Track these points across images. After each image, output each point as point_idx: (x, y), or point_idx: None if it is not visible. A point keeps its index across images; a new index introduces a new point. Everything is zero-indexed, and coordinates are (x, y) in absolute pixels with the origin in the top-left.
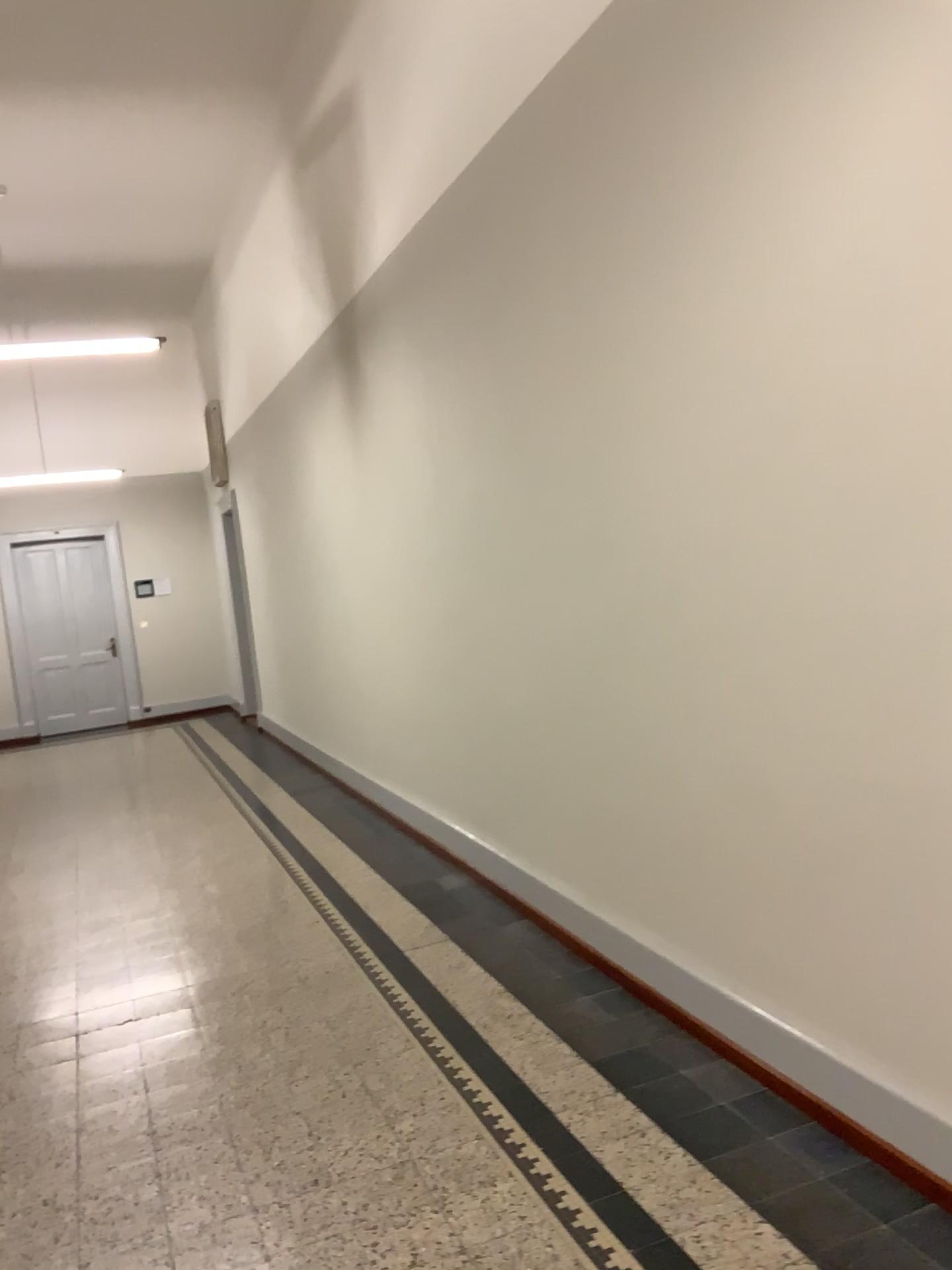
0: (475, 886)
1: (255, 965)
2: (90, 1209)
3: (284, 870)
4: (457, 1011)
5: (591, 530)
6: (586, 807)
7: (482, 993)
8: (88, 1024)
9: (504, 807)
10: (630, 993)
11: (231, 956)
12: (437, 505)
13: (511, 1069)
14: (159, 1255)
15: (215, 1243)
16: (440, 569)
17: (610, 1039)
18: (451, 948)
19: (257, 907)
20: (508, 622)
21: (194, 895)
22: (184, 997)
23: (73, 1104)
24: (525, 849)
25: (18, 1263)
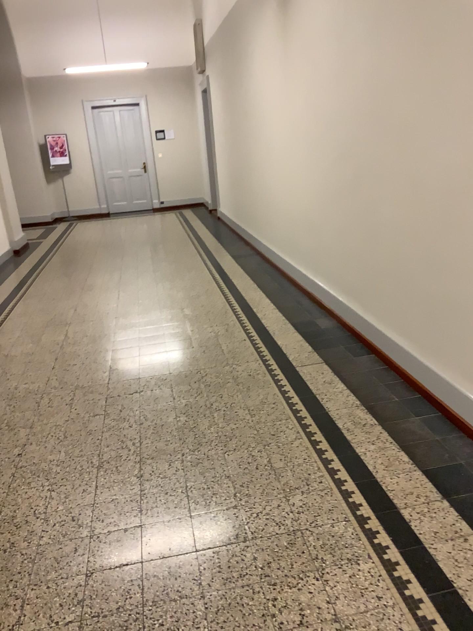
0: (340, 327)
1: (208, 365)
2: (98, 529)
3: (228, 304)
4: (330, 416)
5: (470, 91)
6: (429, 295)
7: (346, 406)
8: (112, 393)
9: (364, 283)
10: (447, 421)
11: (194, 357)
12: (338, 78)
13: (367, 469)
14: (135, 577)
15: (170, 577)
16: (336, 124)
17: (436, 455)
18: (326, 370)
19: (211, 326)
20: (383, 162)
21: (177, 315)
22: (166, 381)
23: (97, 448)
24: (376, 311)
25: (52, 563)
